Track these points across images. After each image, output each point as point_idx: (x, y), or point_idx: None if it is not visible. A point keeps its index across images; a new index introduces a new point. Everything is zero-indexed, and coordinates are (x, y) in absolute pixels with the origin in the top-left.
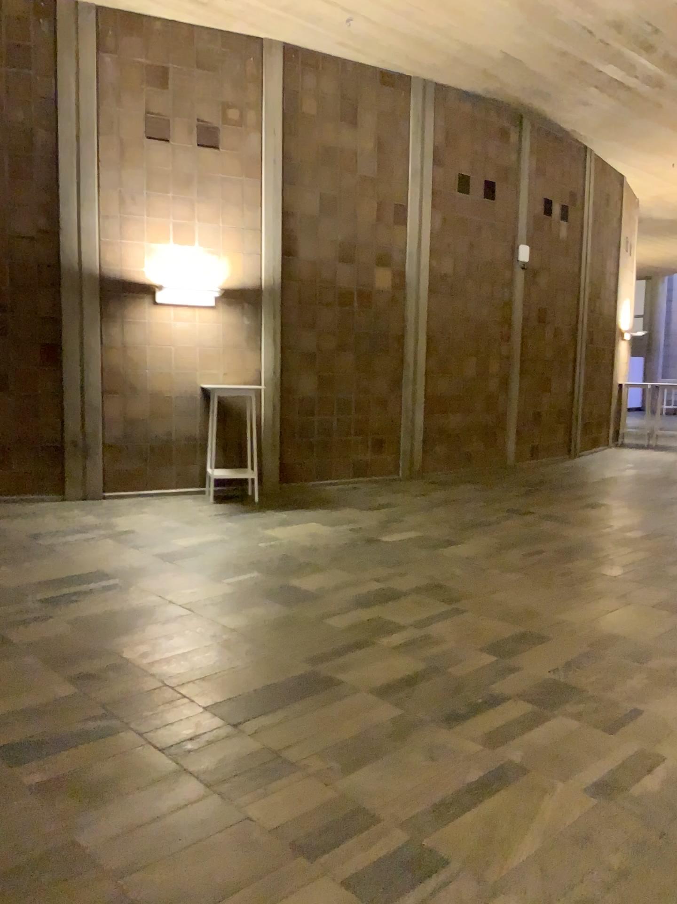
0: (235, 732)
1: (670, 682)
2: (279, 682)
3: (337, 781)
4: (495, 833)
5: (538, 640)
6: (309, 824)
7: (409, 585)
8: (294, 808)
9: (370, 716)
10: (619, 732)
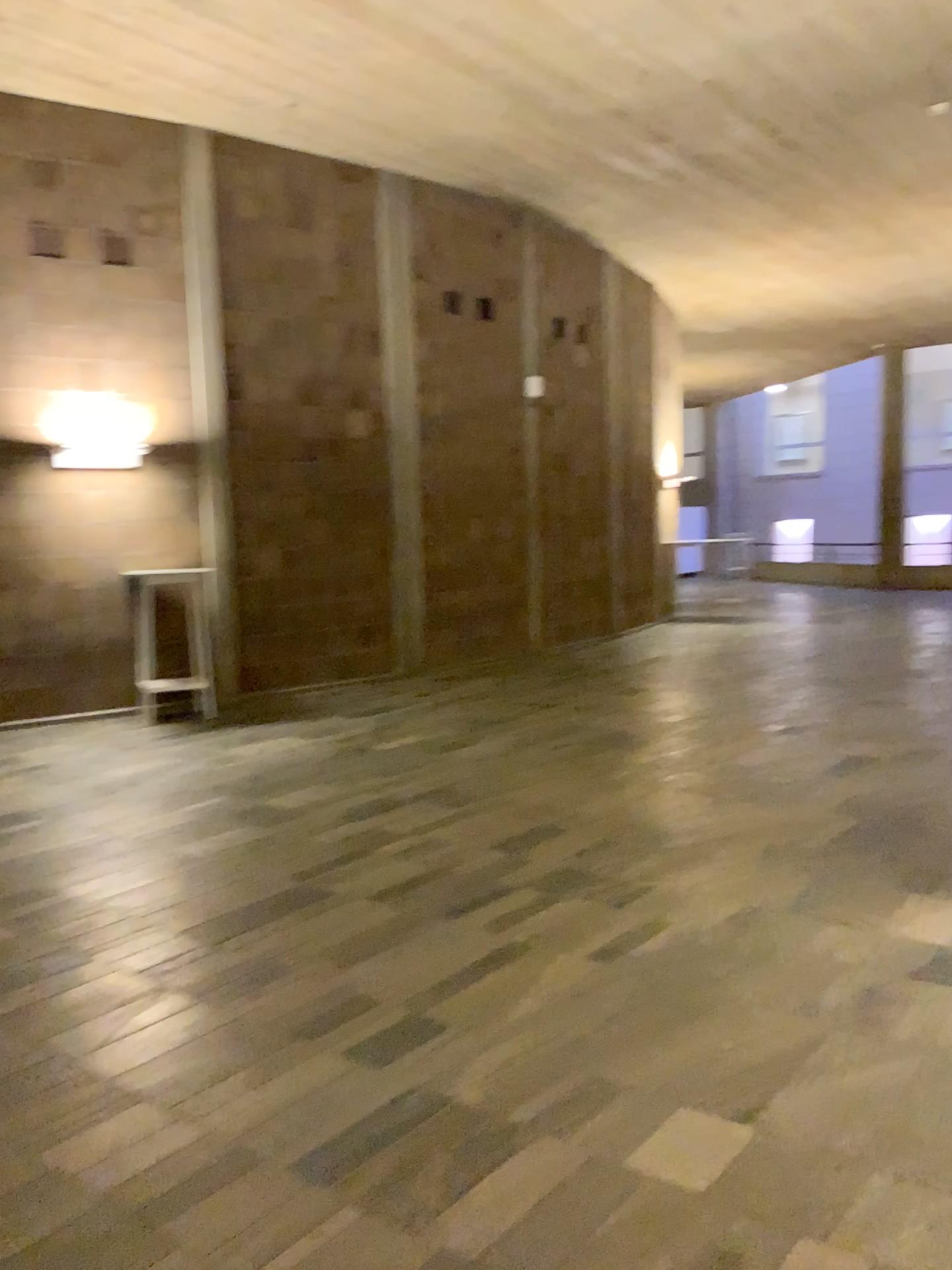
0: (217, 950)
1: (685, 860)
2: (261, 901)
3: (332, 977)
4: (493, 1000)
5: (551, 834)
6: (306, 1014)
7: (407, 794)
8: (289, 1004)
9: (366, 921)
10: (626, 908)
